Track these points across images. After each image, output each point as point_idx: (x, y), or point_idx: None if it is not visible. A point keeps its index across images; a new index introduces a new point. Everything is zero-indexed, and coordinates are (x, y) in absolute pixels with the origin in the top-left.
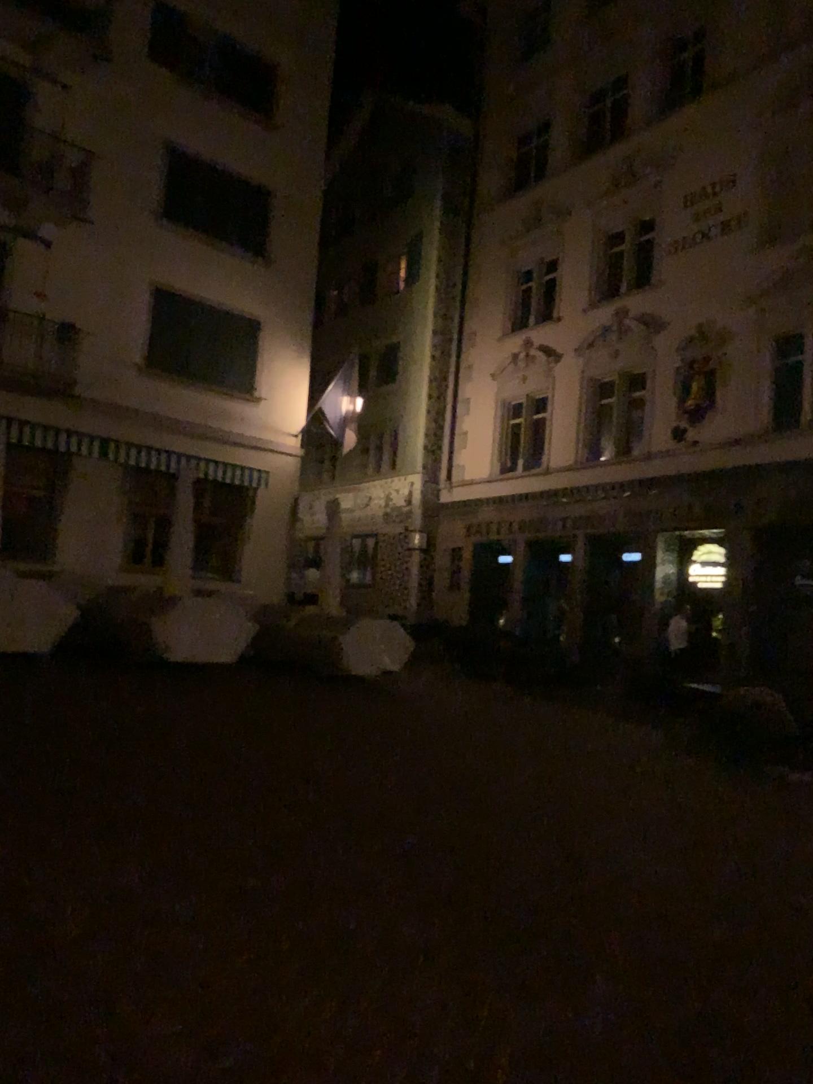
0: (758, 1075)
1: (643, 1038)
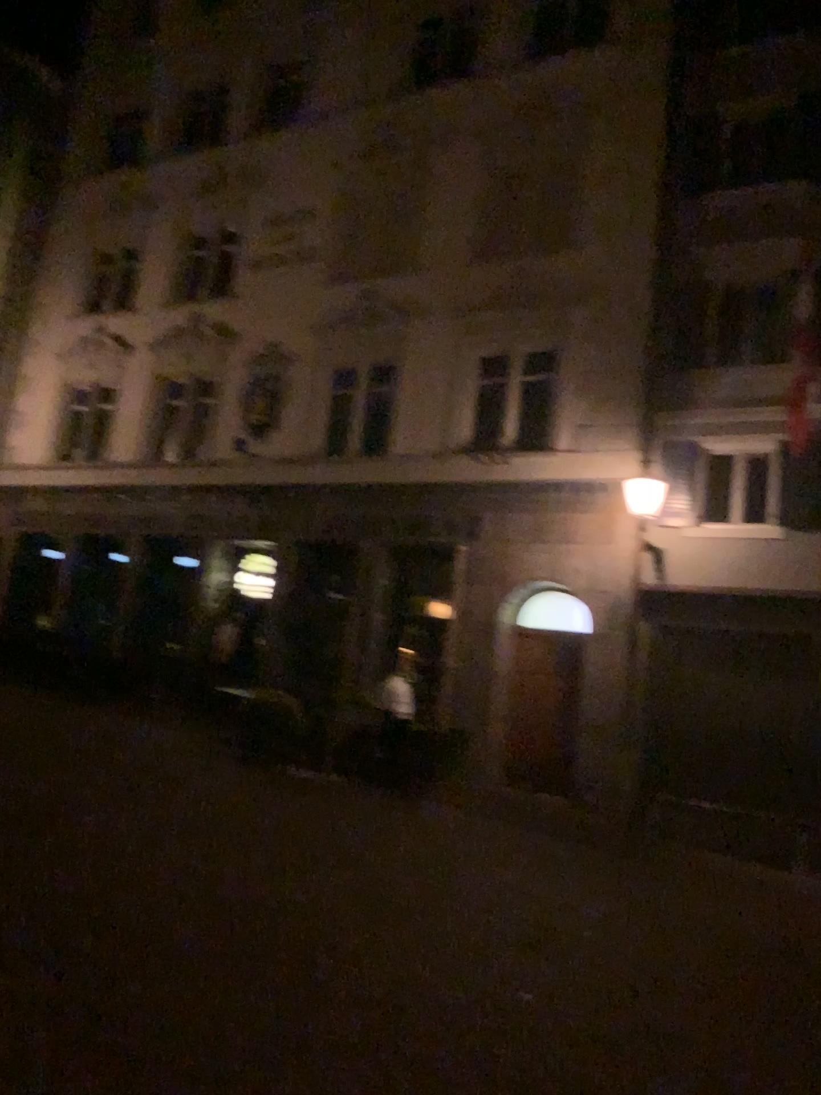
0: (122, 1053)
1: (8, 1033)
